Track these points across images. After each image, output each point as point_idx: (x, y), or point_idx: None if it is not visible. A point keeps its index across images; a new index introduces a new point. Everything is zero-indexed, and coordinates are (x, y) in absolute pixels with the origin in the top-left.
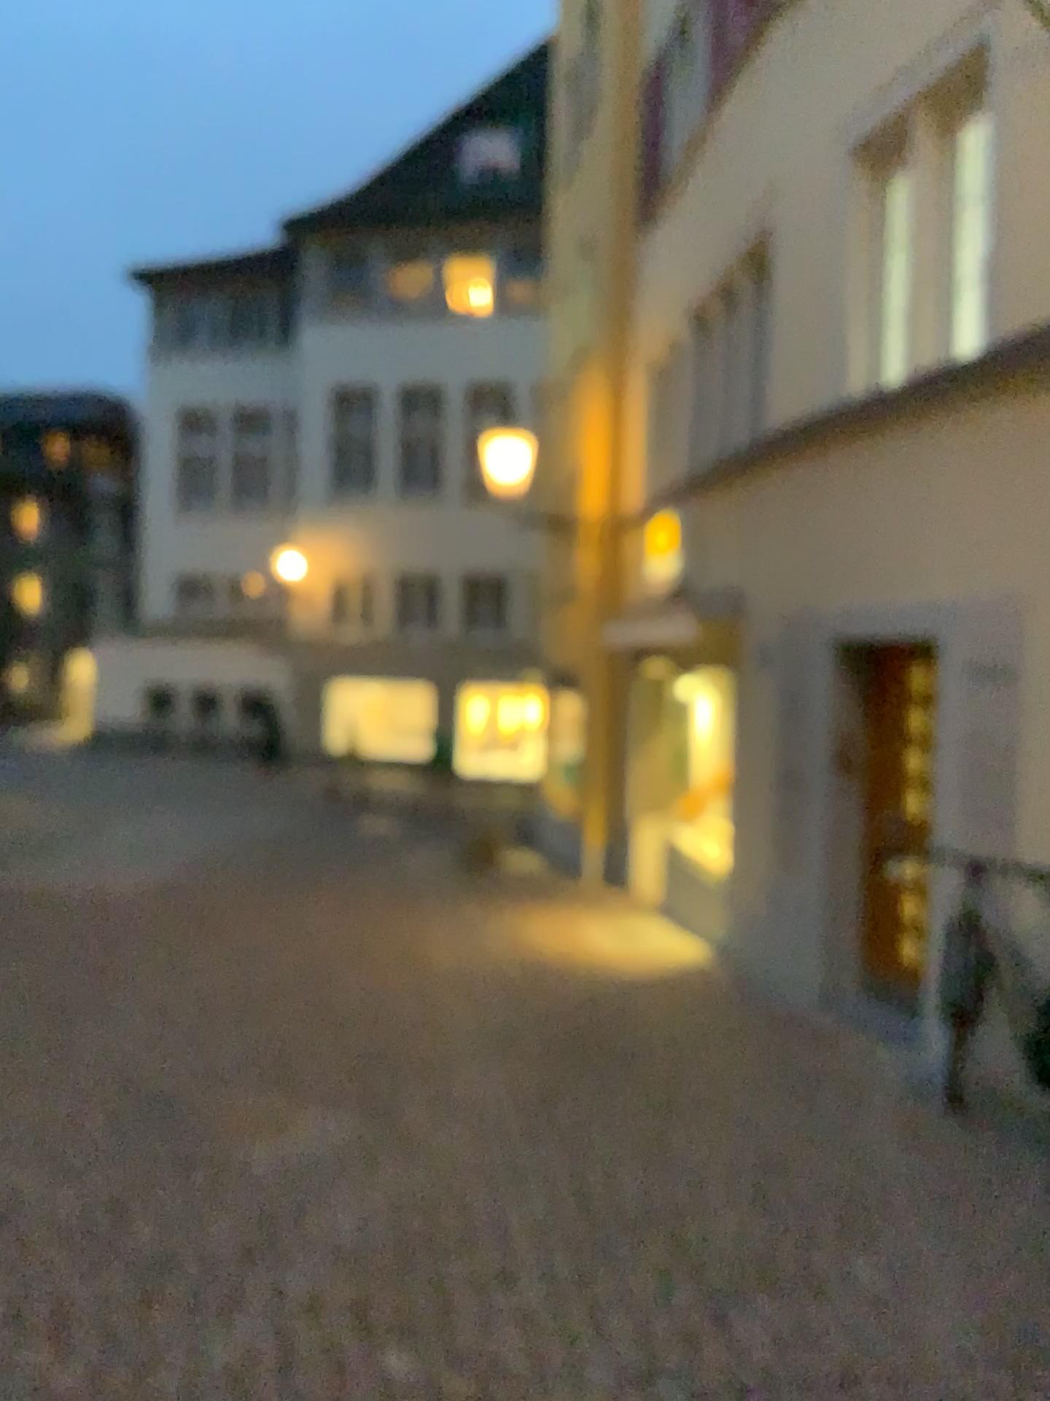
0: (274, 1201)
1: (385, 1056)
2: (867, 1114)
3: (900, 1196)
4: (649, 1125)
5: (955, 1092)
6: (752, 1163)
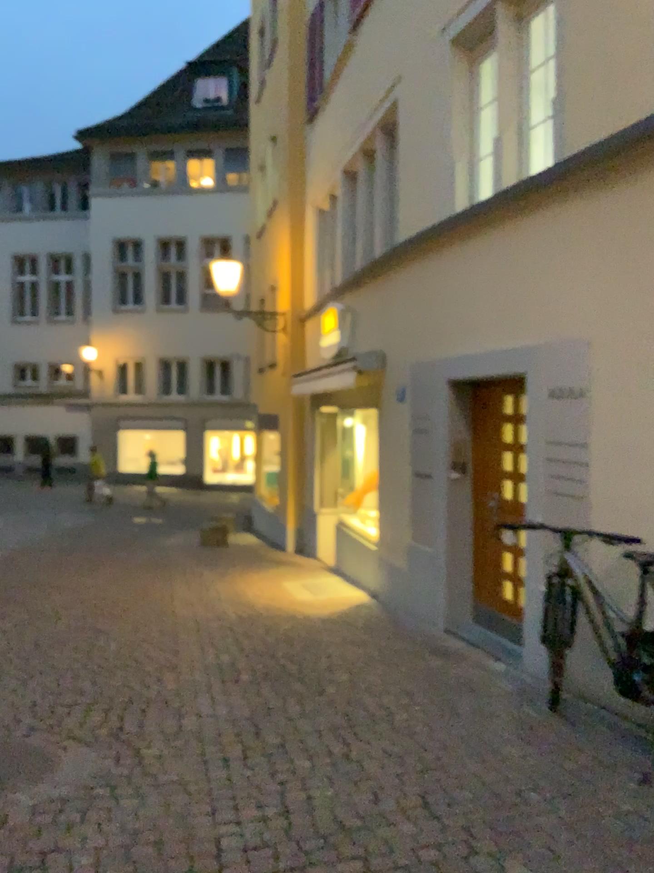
0: (17, 856)
1: (131, 701)
2: (496, 724)
3: (535, 798)
4: (335, 747)
5: (557, 702)
6: (418, 776)
